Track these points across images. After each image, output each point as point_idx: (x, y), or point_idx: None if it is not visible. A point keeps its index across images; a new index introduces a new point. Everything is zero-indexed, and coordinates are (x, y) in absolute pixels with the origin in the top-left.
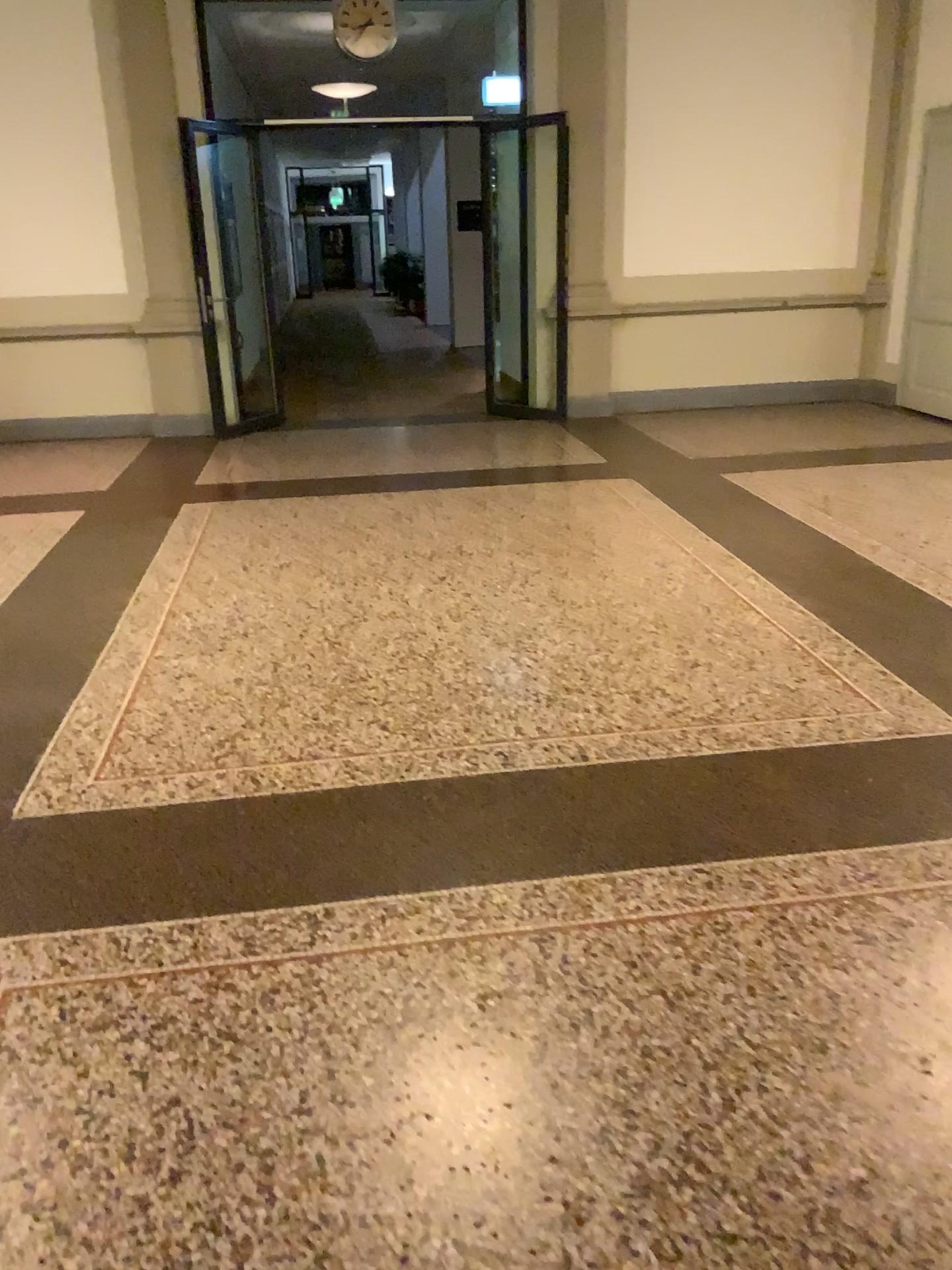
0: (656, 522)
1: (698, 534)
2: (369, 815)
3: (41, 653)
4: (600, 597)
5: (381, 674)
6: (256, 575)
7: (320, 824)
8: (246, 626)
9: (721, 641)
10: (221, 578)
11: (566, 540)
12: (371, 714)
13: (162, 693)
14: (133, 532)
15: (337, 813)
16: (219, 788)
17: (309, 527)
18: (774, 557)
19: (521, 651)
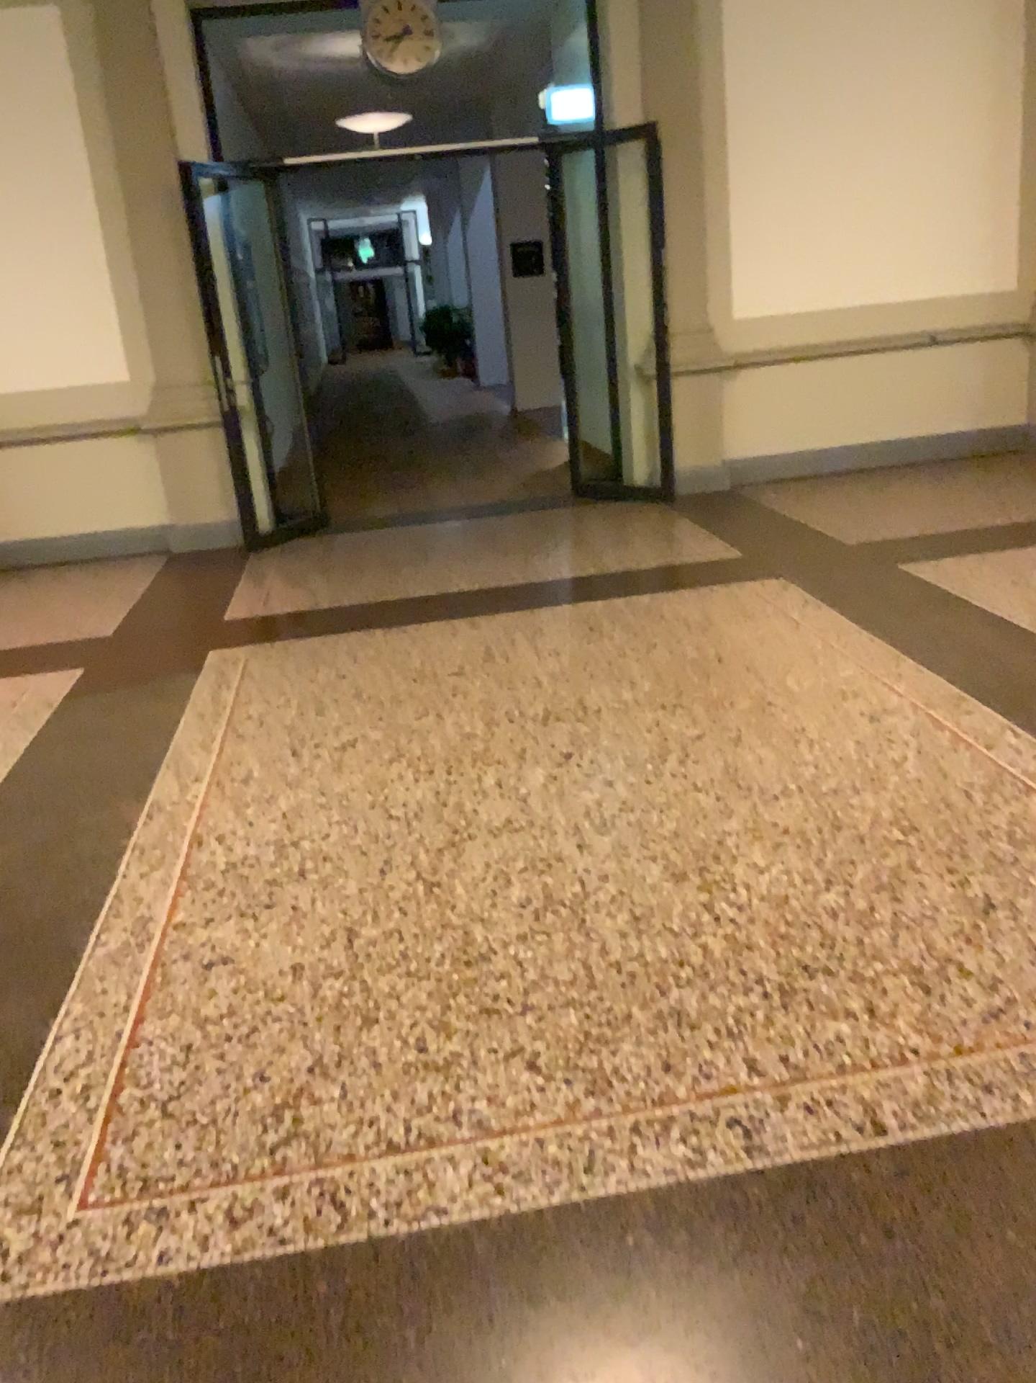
0: (842, 650)
1: (906, 665)
2: (543, 1290)
3: (9, 928)
4: (803, 783)
5: (511, 948)
6: (311, 767)
7: (462, 1320)
8: (303, 863)
9: (1012, 860)
10: (263, 776)
11: (727, 684)
12: (509, 1035)
13: (184, 1004)
14: (142, 704)
15: (487, 1289)
16: (282, 1229)
17: (375, 684)
18: (1028, 700)
19: (715, 894)
